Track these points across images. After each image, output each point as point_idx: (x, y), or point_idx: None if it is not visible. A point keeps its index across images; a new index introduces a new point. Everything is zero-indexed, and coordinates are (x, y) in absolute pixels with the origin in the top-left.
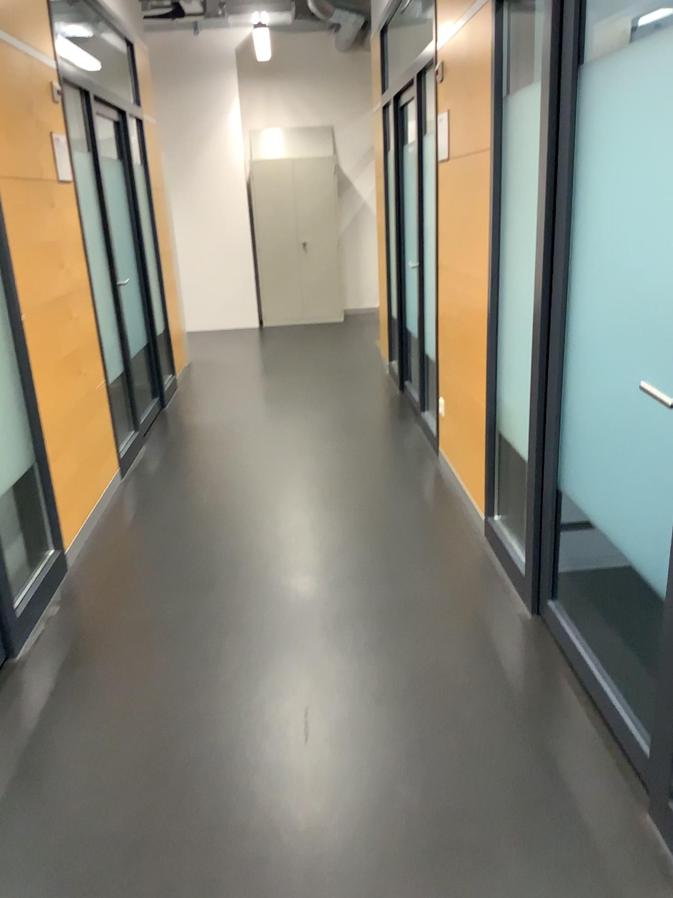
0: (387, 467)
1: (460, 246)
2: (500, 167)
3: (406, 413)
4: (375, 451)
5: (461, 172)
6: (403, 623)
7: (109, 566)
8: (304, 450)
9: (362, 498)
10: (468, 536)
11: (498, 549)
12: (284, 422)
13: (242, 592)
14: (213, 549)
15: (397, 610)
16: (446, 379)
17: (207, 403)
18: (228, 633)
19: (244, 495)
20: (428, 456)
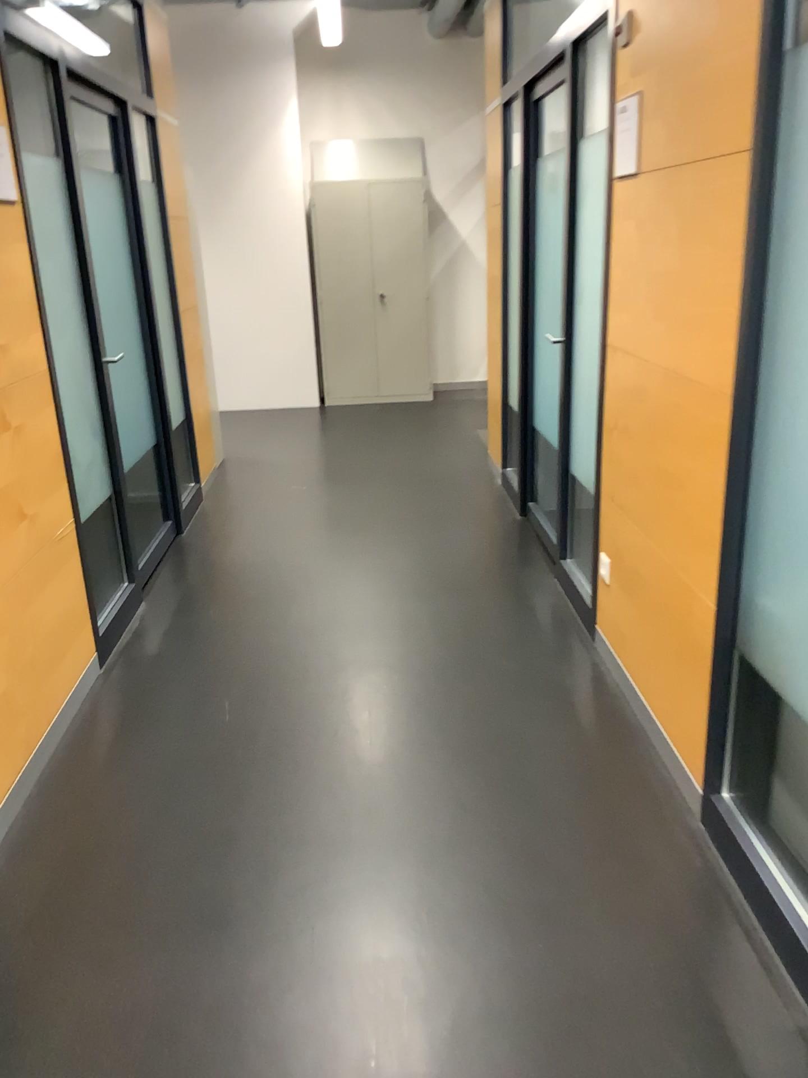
0: (515, 658)
1: (659, 320)
2: (774, 185)
3: (533, 553)
4: (494, 625)
5: (669, 195)
6: (581, 1046)
7: (55, 865)
8: (384, 619)
9: (480, 722)
10: (667, 815)
11: (733, 860)
12: (354, 566)
13: (279, 943)
14: (235, 829)
15: (567, 1010)
16: (617, 529)
17: (242, 529)
18: (250, 1061)
19: (291, 709)
20: (577, 638)
